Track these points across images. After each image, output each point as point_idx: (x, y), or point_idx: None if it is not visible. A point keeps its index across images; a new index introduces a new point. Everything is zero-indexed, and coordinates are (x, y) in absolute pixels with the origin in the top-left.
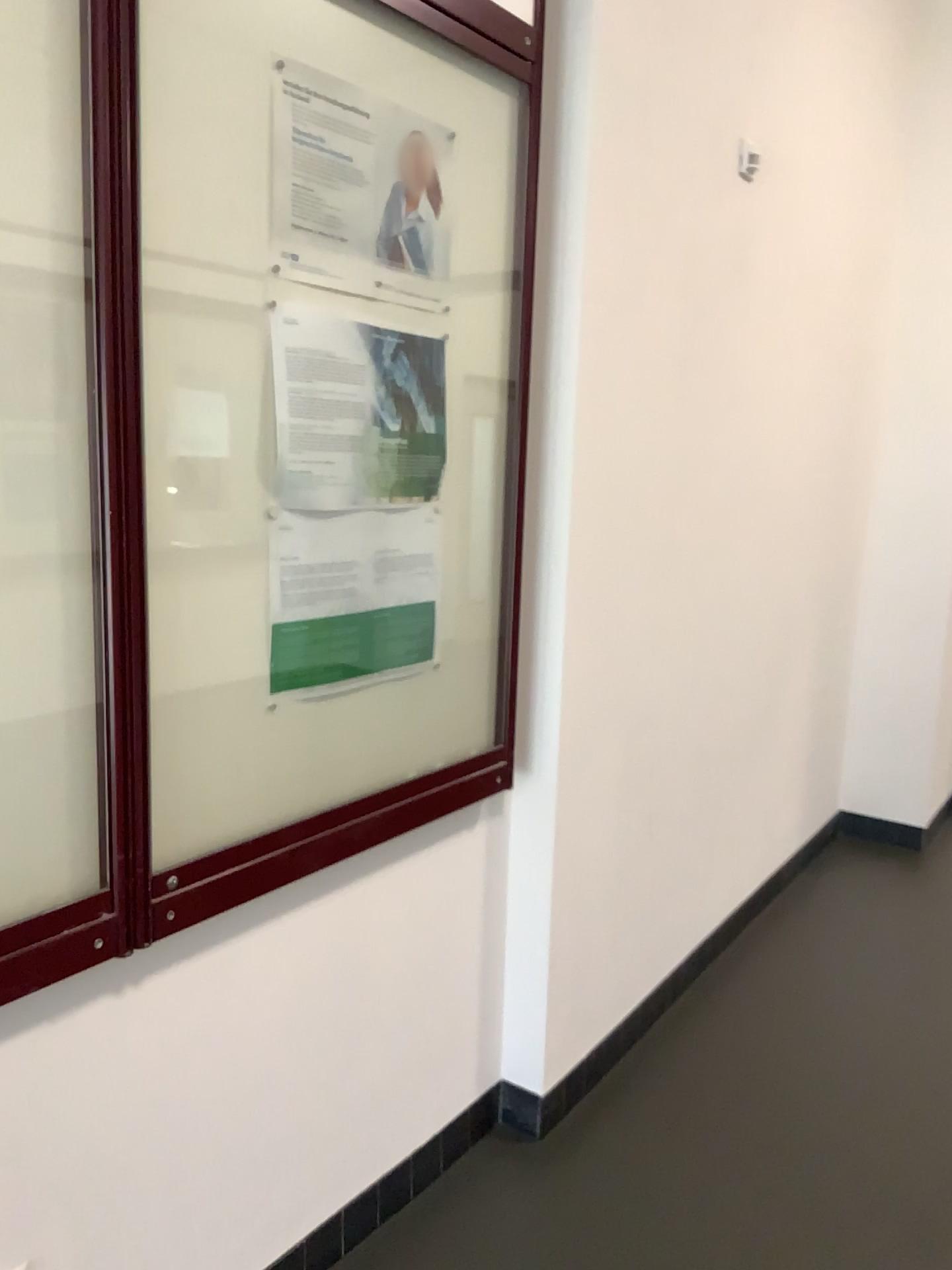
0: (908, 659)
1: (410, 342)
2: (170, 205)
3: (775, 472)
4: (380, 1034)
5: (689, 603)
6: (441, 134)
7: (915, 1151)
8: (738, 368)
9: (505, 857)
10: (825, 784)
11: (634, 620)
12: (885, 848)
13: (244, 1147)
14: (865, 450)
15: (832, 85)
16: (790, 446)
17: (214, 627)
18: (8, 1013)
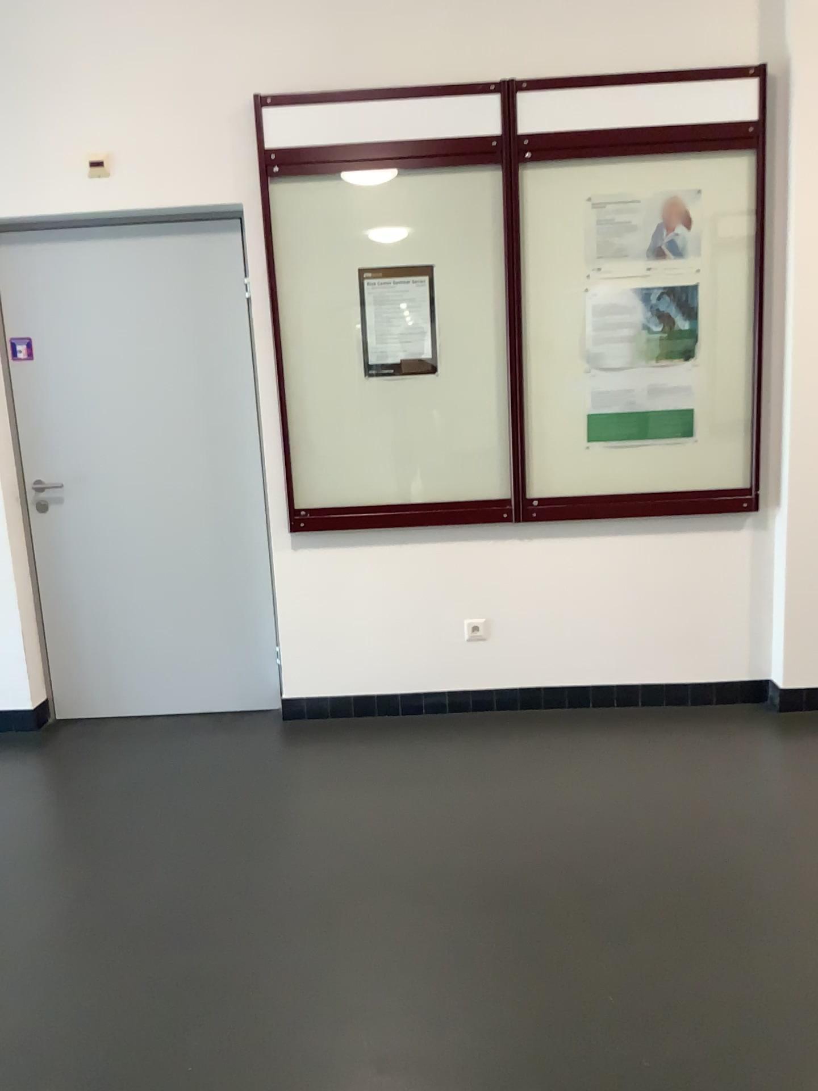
0: None
1: (671, 290)
2: (538, 264)
3: None
4: (666, 613)
5: None
6: (693, 192)
7: None
8: None
9: (766, 553)
10: None
11: None
12: None
13: (582, 627)
14: None
15: None
16: None
17: (561, 413)
18: (482, 532)
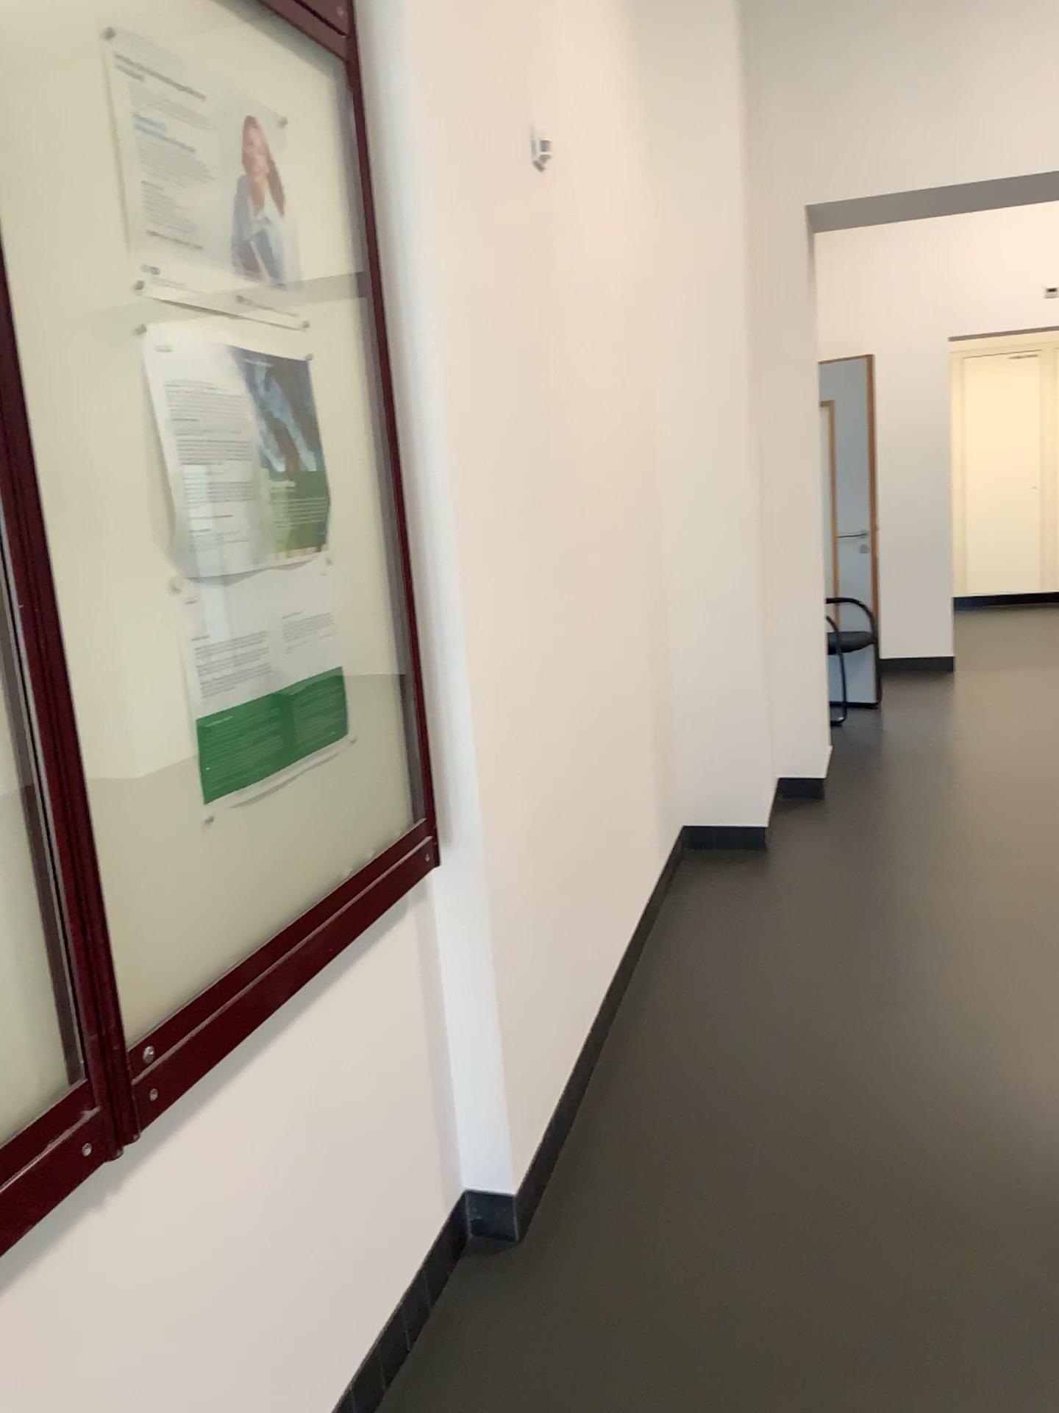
0: (728, 660)
1: (278, 366)
2: (20, 209)
3: (597, 483)
4: (355, 1175)
5: (552, 632)
6: (271, 119)
7: (881, 1139)
8: (556, 373)
9: (436, 943)
10: (671, 803)
11: (515, 657)
12: (737, 855)
13: (251, 1349)
14: (656, 452)
15: (586, 67)
16: (604, 453)
17: (138, 734)
18: None
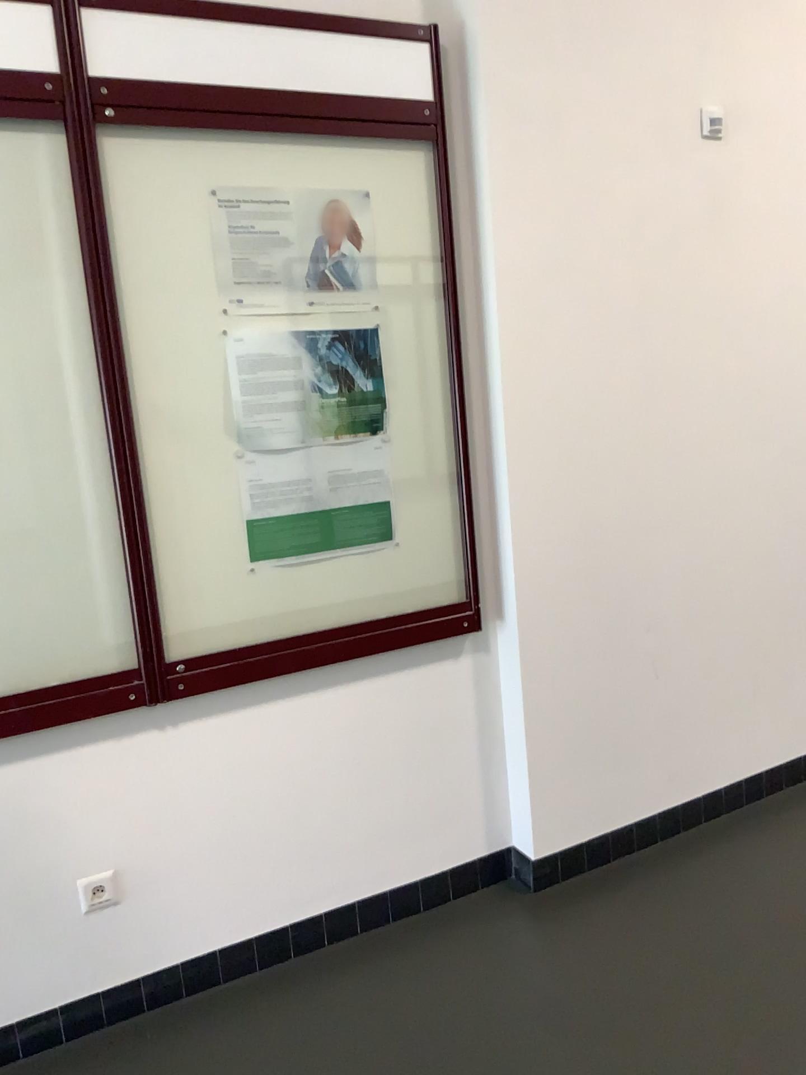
0: None
1: (344, 334)
2: (144, 291)
3: None
4: (380, 791)
5: (688, 491)
6: (359, 195)
7: None
8: (735, 291)
9: (493, 682)
10: None
11: (608, 507)
12: None
13: (267, 841)
14: None
15: None
16: None
17: (204, 524)
18: (92, 730)
